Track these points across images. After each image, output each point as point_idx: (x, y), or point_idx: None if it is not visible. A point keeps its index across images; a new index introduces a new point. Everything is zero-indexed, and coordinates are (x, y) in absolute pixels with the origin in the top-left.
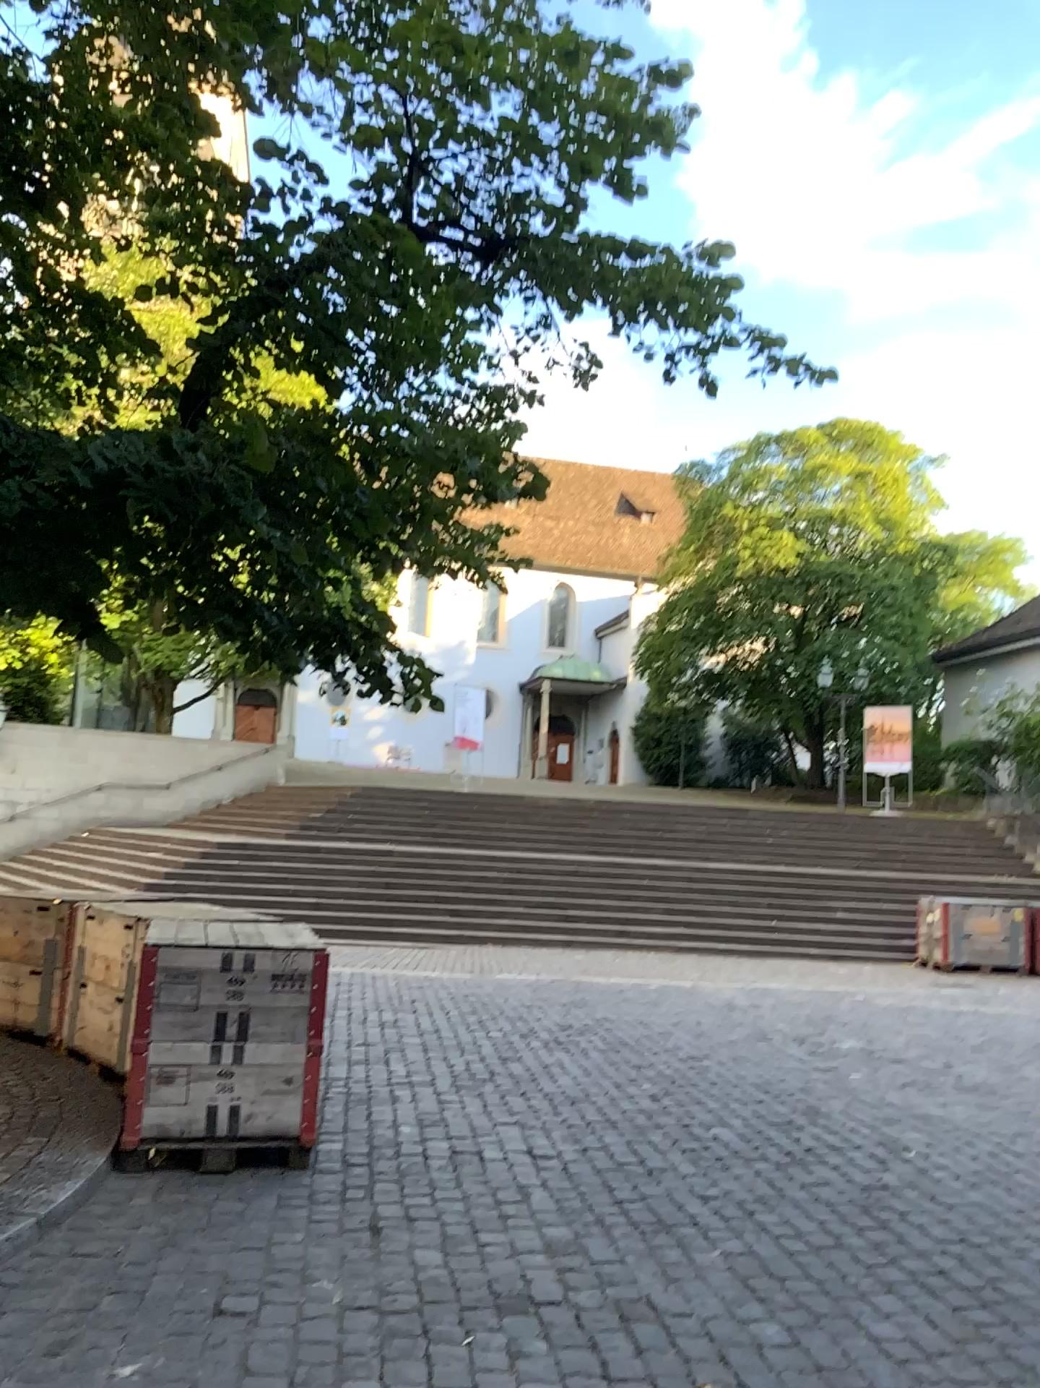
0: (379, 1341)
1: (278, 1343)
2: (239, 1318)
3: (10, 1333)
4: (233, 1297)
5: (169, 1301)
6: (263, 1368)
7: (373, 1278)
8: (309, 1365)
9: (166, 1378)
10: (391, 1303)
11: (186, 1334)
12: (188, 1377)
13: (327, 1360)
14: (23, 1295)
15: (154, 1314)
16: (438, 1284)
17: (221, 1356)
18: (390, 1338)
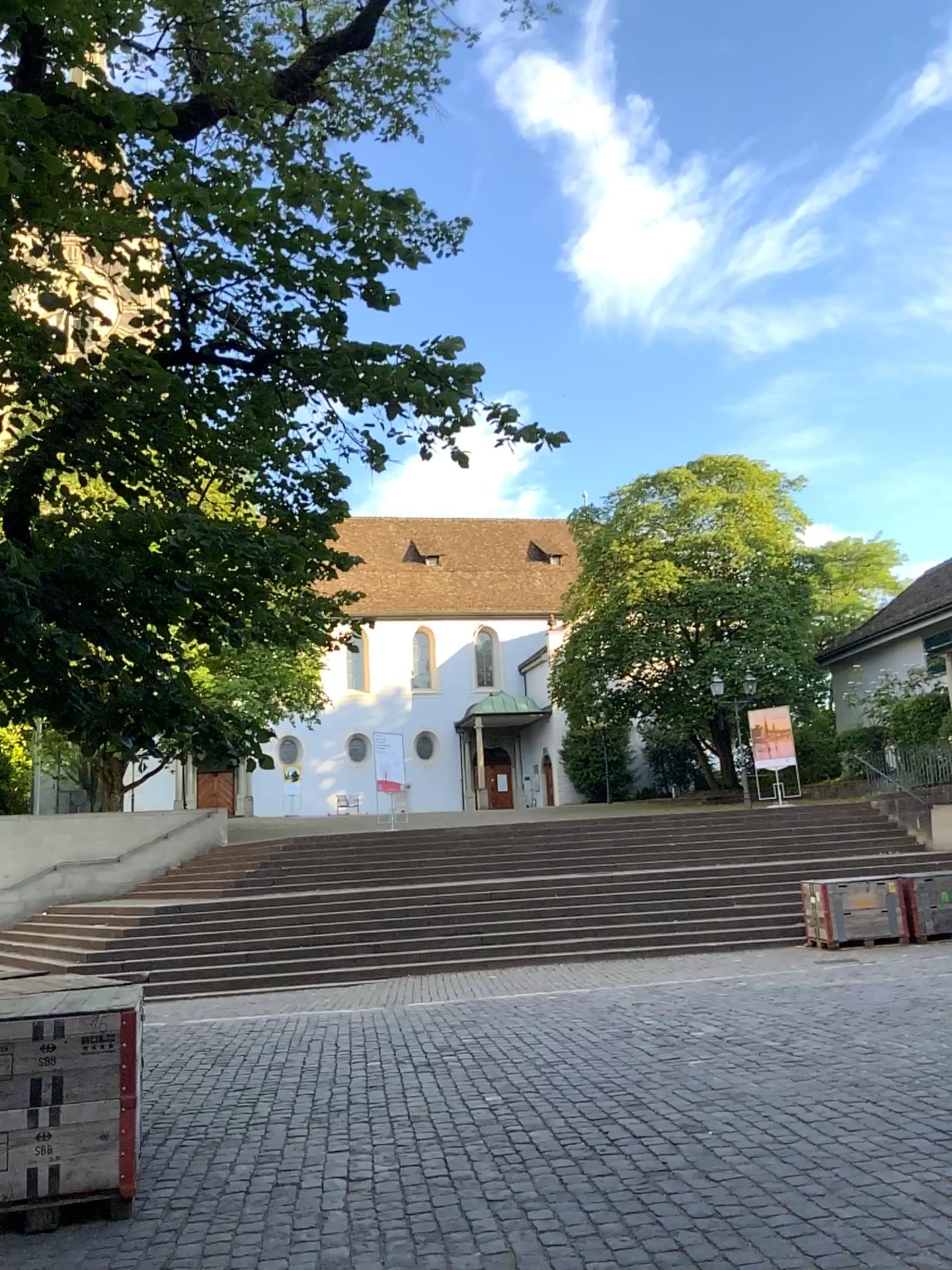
0: None
1: None
2: None
3: None
4: None
5: None
6: None
7: None
8: None
9: None
10: None
11: None
12: None
13: None
14: None
15: None
16: None
17: None
18: None
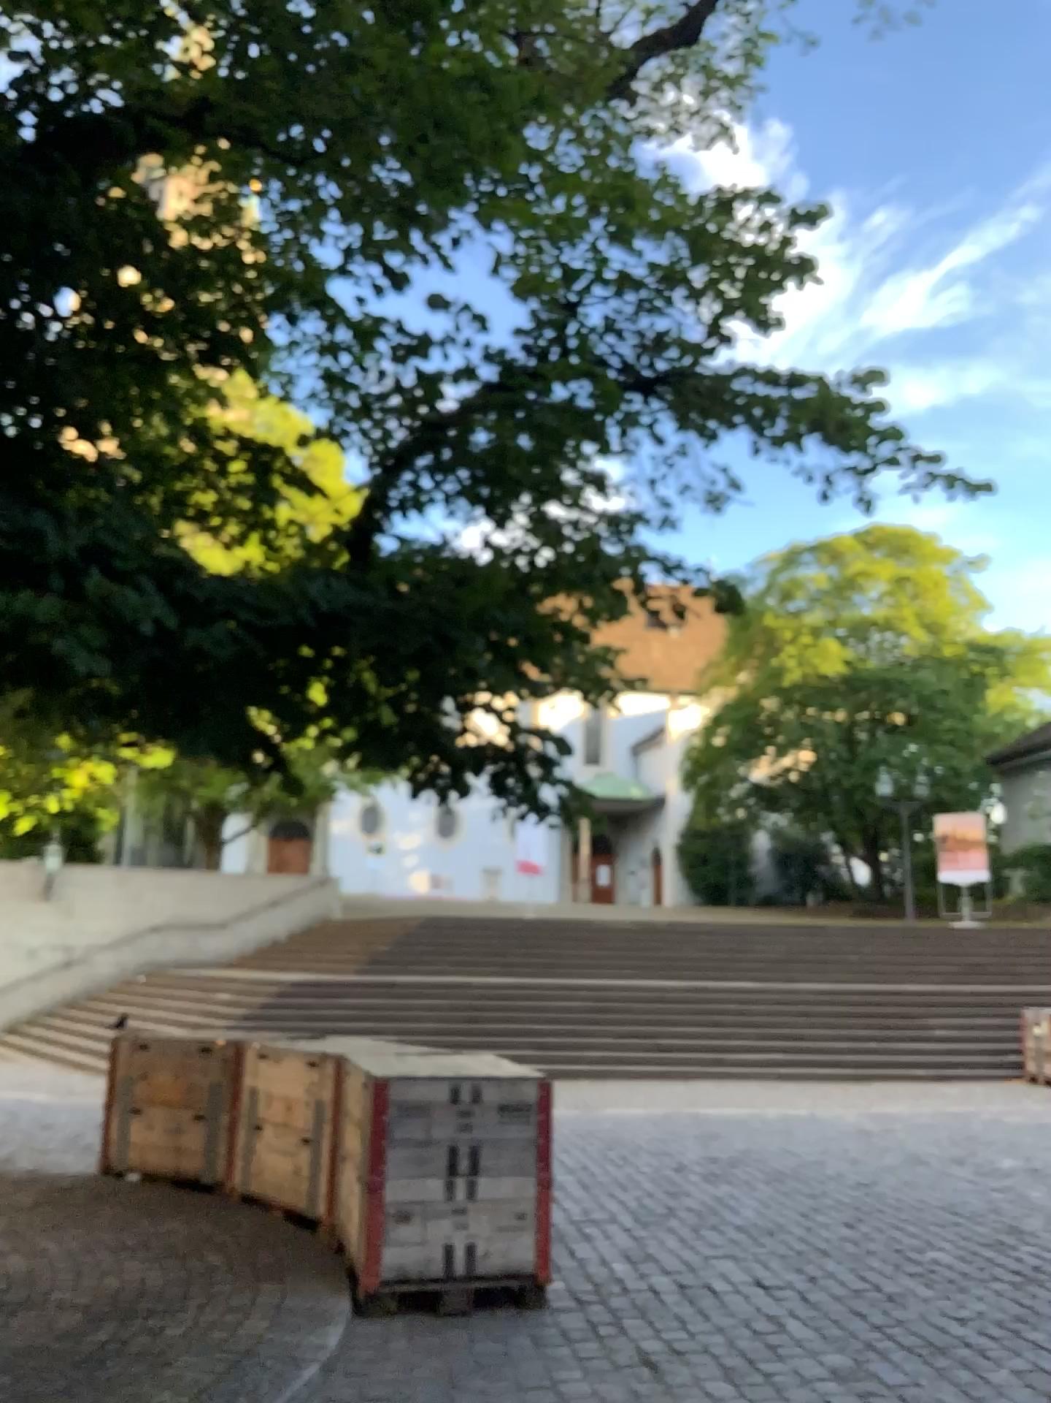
0: None
1: None
2: None
3: None
4: None
5: None
6: None
7: None
8: None
9: None
10: None
11: None
12: None
13: None
14: None
15: None
16: None
17: None
18: None
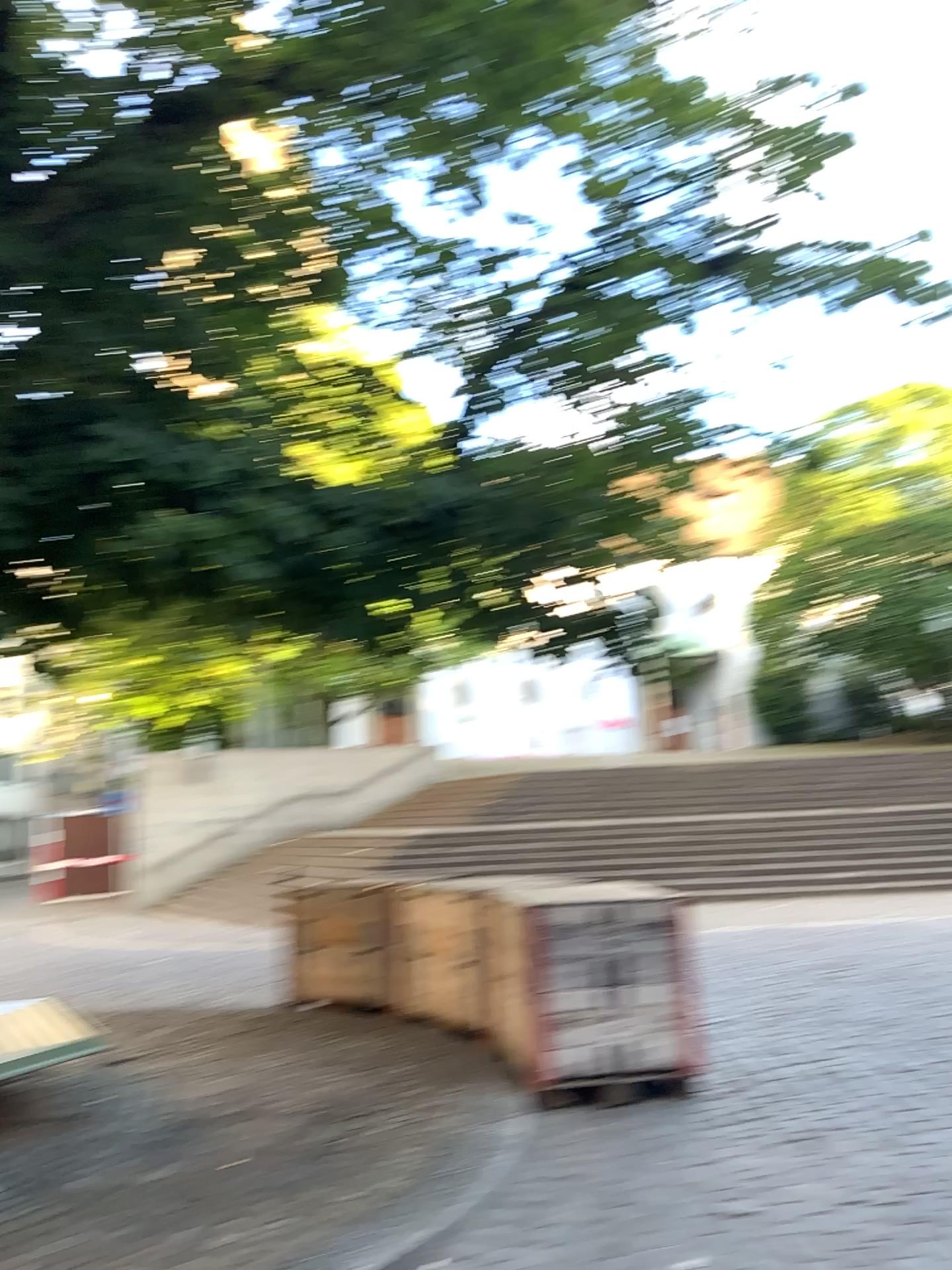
0: (889, 1228)
1: (800, 1235)
2: (752, 1217)
3: (563, 1240)
4: (732, 1200)
5: (677, 1206)
6: (806, 1255)
7: (841, 1176)
8: (842, 1250)
9: (727, 1268)
10: (876, 1196)
11: (715, 1232)
12: (747, 1265)
13: (854, 1245)
14: (549, 1210)
15: (674, 1217)
16: (905, 1178)
17: (761, 1247)
18: (895, 1225)
